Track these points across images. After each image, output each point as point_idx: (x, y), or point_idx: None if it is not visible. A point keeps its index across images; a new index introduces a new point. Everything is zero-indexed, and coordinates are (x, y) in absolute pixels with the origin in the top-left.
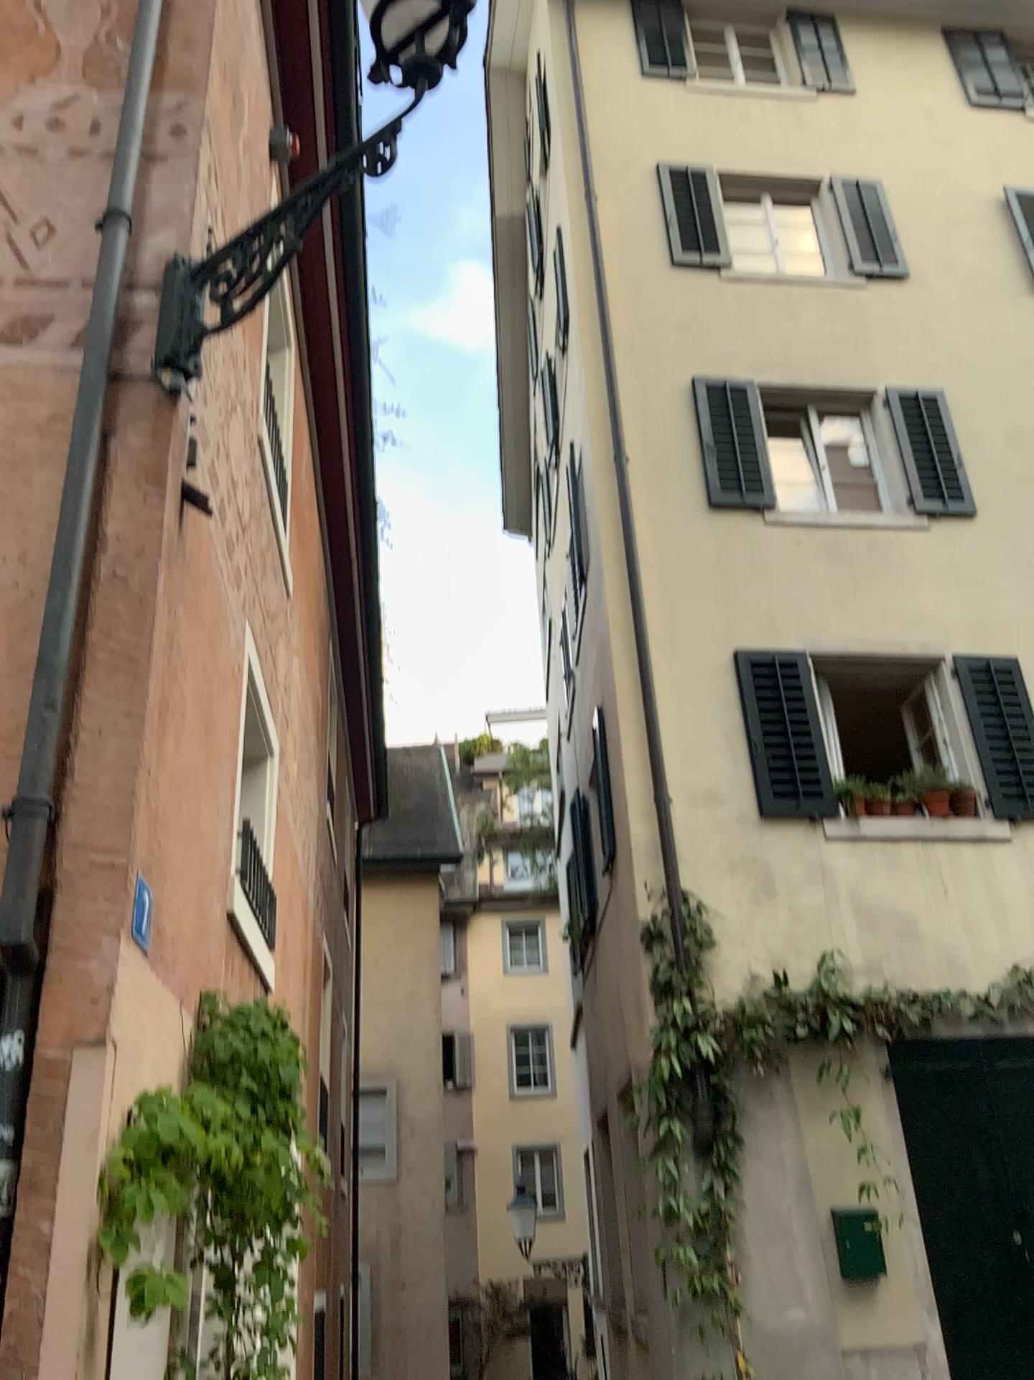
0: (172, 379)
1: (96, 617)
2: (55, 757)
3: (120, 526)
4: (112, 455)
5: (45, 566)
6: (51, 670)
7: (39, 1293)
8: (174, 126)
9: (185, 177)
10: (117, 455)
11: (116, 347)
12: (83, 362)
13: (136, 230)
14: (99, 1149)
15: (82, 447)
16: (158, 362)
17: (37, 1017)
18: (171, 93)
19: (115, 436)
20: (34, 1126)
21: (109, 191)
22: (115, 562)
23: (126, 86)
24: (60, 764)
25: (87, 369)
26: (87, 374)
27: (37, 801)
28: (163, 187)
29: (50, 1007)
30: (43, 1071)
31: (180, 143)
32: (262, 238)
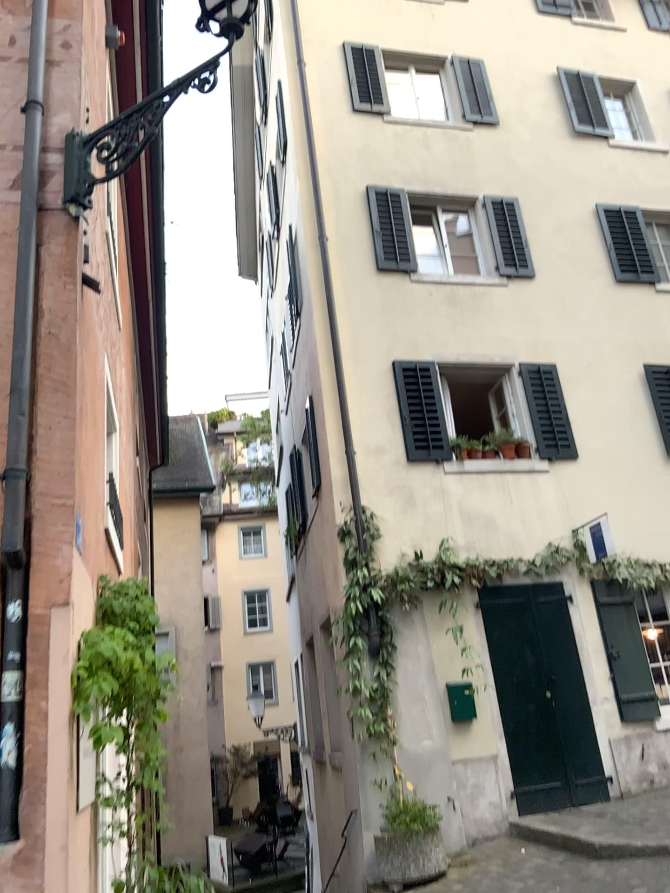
0: (73, 209)
1: (43, 359)
2: (26, 443)
3: (52, 303)
4: (43, 258)
5: (6, 327)
6: (17, 391)
7: (46, 736)
8: (62, 40)
9: (71, 75)
10: (46, 259)
11: (39, 189)
12: (18, 198)
13: (45, 112)
14: (70, 660)
15: (23, 252)
16: (64, 198)
17: (28, 590)
18: (58, 18)
19: (43, 246)
20: (33, 649)
21: (24, 84)
22: (51, 325)
23: (30, 13)
24: (29, 446)
25: (22, 203)
26: (22, 206)
27: (17, 468)
28: (58, 82)
29: (36, 584)
30: (36, 620)
31: (67, 52)
32: (129, 124)
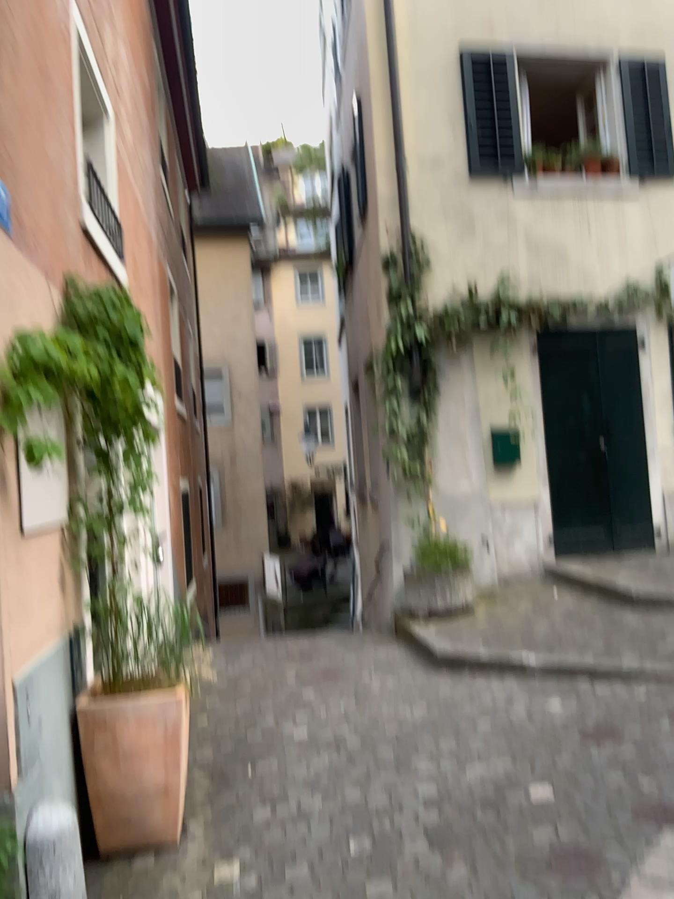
0: None
1: None
2: None
3: None
4: None
5: None
6: None
7: None
8: None
9: None
10: None
11: None
12: None
13: None
14: None
15: None
16: None
17: None
18: None
19: None
20: None
21: None
22: None
23: None
24: None
25: None
26: None
27: None
28: None
29: None
30: None
31: None
32: None
